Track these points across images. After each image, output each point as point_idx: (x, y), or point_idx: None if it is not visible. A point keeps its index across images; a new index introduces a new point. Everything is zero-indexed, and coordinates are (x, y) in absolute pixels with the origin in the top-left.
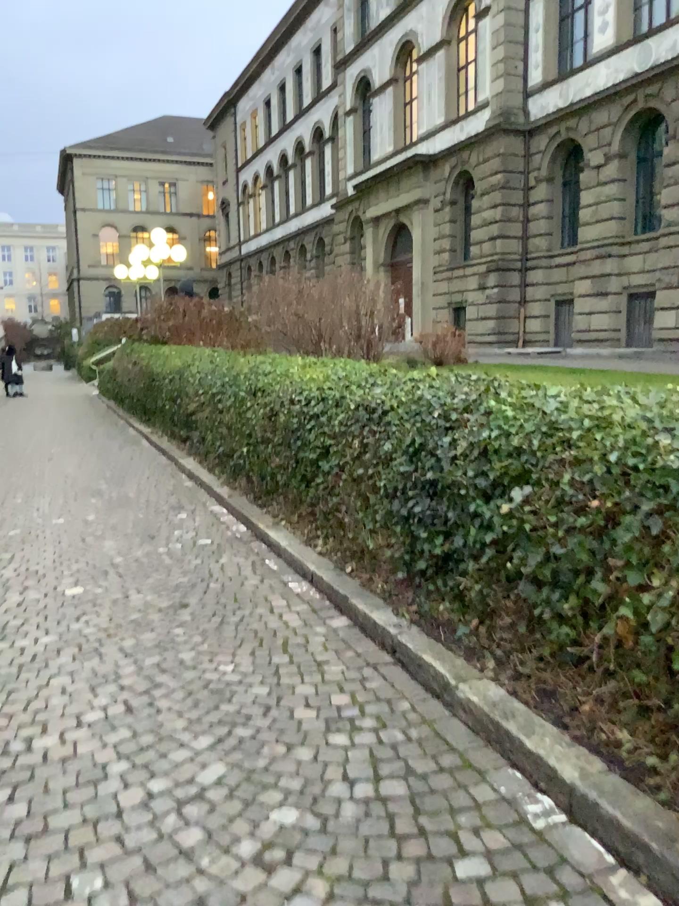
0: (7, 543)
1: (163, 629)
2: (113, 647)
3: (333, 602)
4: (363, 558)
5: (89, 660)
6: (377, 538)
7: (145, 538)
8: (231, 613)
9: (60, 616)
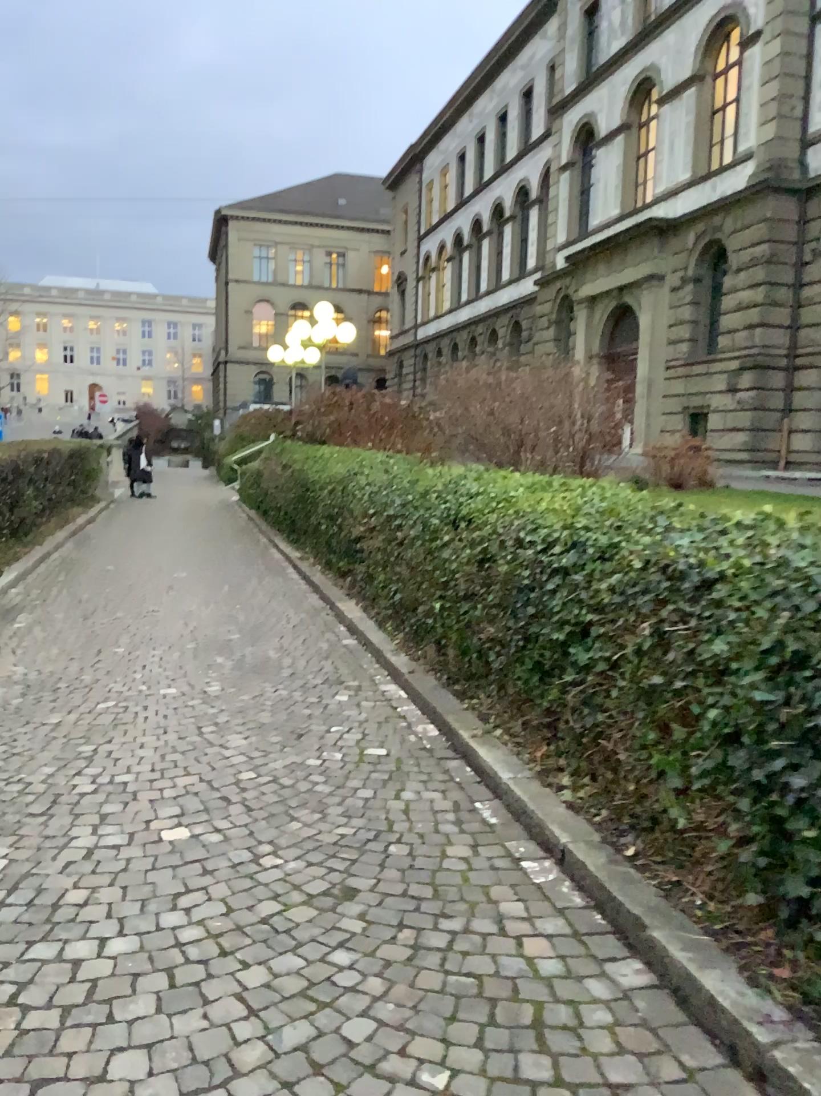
0: (87, 732)
1: (316, 954)
2: (228, 991)
3: (611, 919)
4: (650, 827)
5: (183, 1023)
6: (688, 804)
7: (288, 743)
8: (434, 929)
9: (146, 899)
